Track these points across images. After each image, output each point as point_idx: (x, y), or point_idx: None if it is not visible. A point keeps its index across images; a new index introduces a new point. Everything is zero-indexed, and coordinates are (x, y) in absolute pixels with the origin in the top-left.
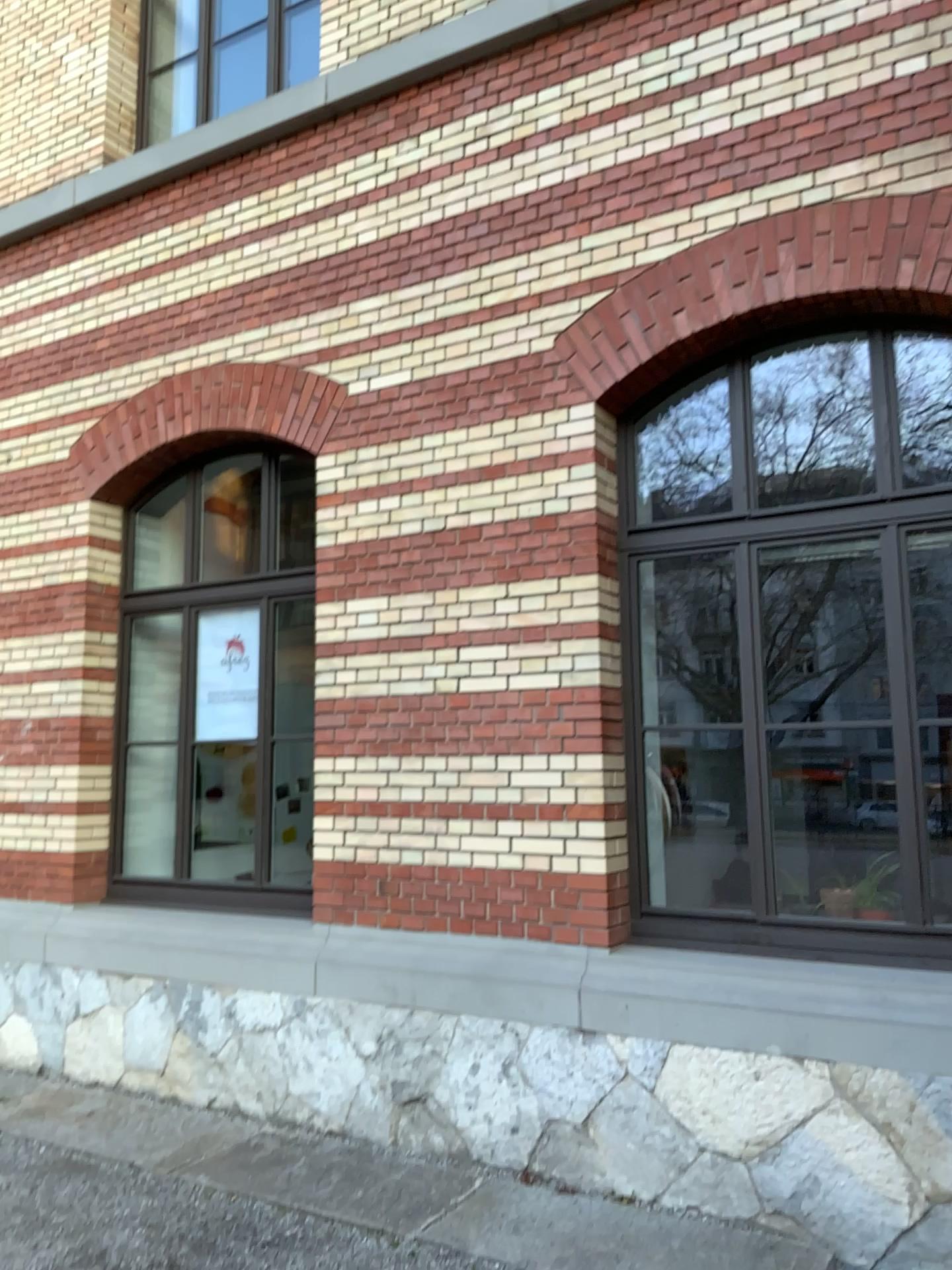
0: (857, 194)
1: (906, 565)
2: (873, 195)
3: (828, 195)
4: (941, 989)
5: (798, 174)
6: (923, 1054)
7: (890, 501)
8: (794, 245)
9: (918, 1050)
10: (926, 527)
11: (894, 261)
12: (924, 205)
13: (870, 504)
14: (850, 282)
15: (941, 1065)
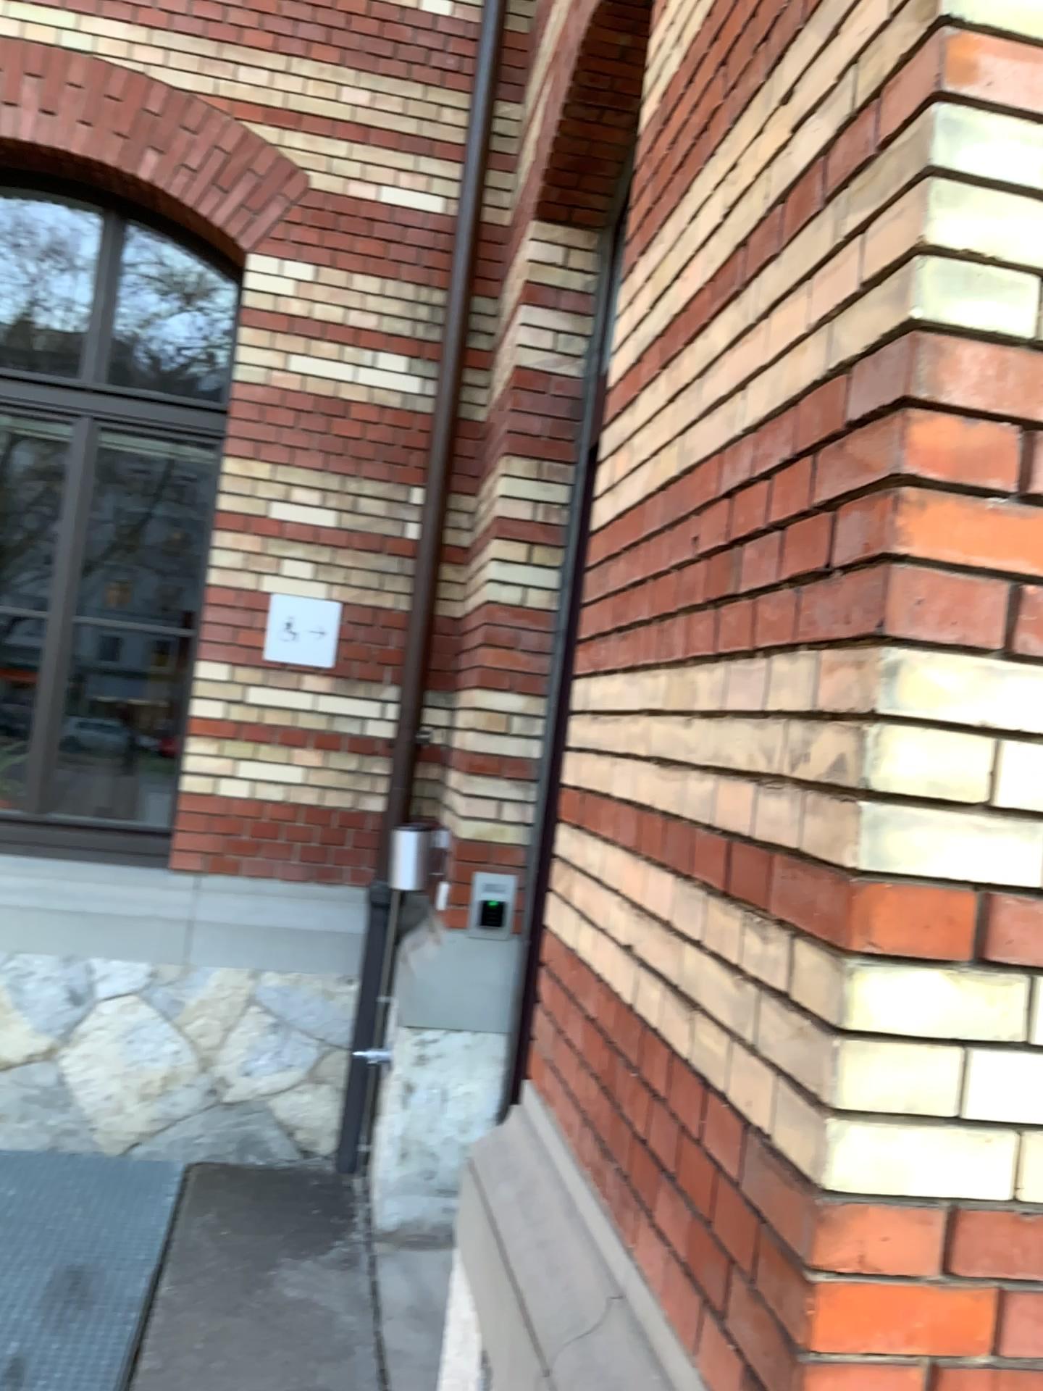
0: (120, 60)
1: (97, 462)
2: (136, 69)
3: (90, 46)
4: (43, 874)
5: (64, 7)
6: (12, 934)
7: (94, 394)
8: (45, 83)
9: (8, 930)
10: (124, 429)
11: (143, 148)
12: (183, 103)
13: (74, 390)
14: (96, 150)
15: (27, 944)
